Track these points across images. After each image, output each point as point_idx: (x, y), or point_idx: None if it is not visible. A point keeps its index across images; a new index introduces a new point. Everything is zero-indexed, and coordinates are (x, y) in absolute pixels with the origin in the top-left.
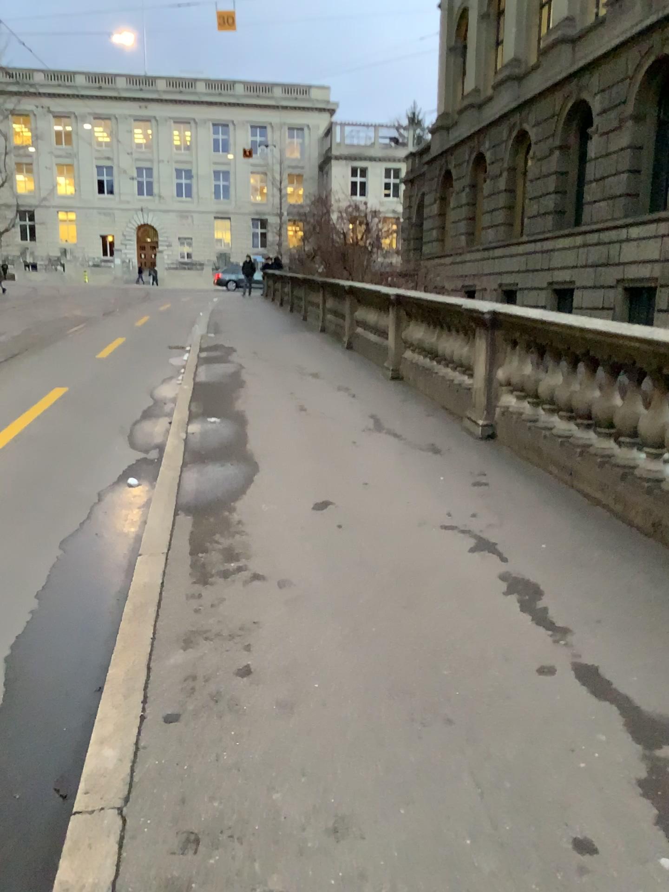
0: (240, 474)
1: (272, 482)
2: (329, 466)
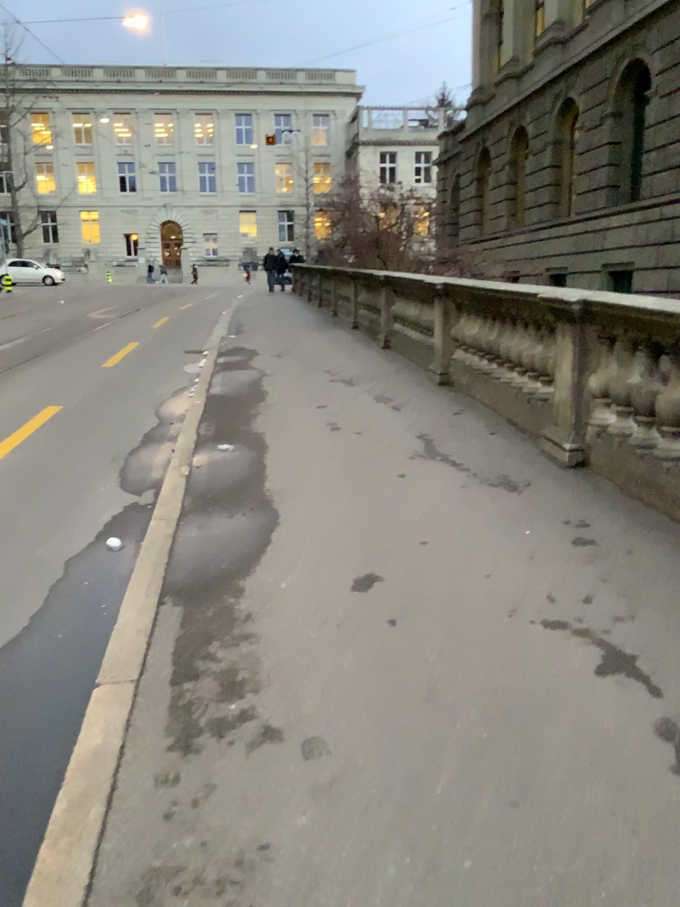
0: (256, 525)
1: (296, 535)
2: (368, 511)
